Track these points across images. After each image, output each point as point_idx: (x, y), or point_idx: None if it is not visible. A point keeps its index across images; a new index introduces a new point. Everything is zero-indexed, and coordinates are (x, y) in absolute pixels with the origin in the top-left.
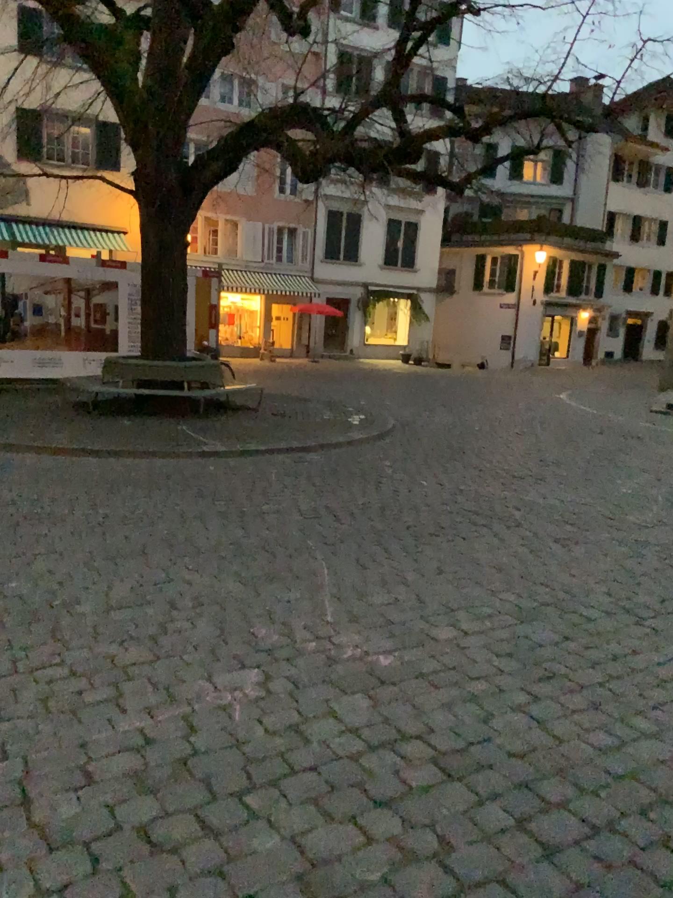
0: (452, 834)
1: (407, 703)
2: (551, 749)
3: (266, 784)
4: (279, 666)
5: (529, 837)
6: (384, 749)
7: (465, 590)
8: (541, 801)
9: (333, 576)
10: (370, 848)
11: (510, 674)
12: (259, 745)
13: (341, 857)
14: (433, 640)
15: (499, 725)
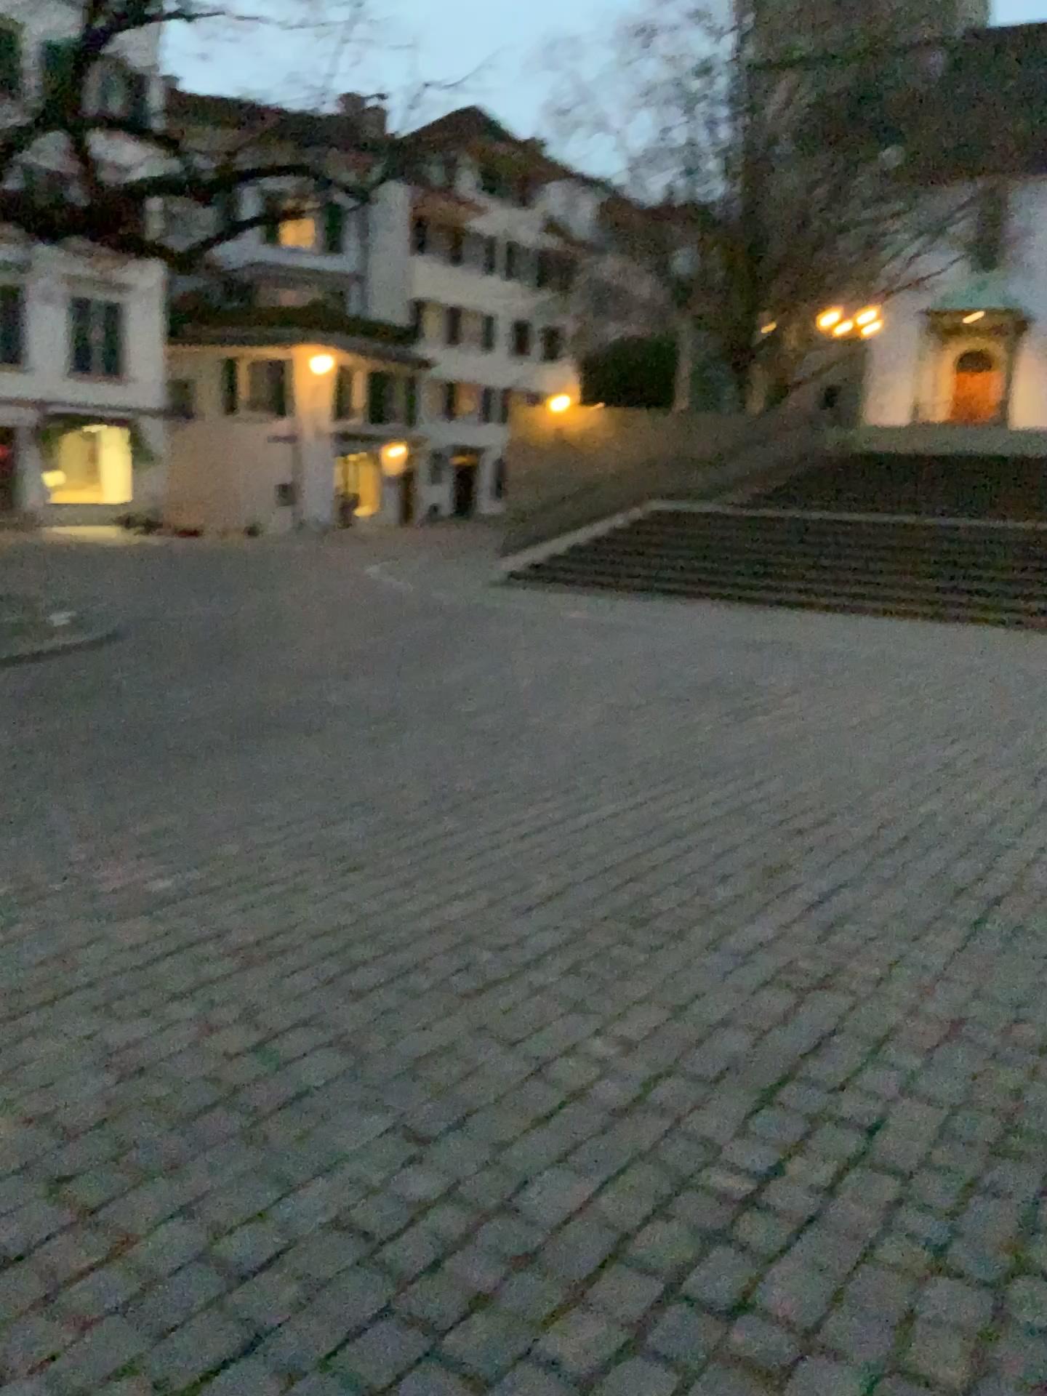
0: (255, 1005)
1: (192, 919)
2: (357, 928)
3: (36, 1009)
4: (20, 912)
5: (334, 993)
6: (171, 959)
7: (251, 806)
8: (346, 966)
9: (71, 816)
10: (169, 1032)
11: (311, 875)
12: (17, 981)
13: (139, 1043)
14: (217, 860)
15: (300, 919)
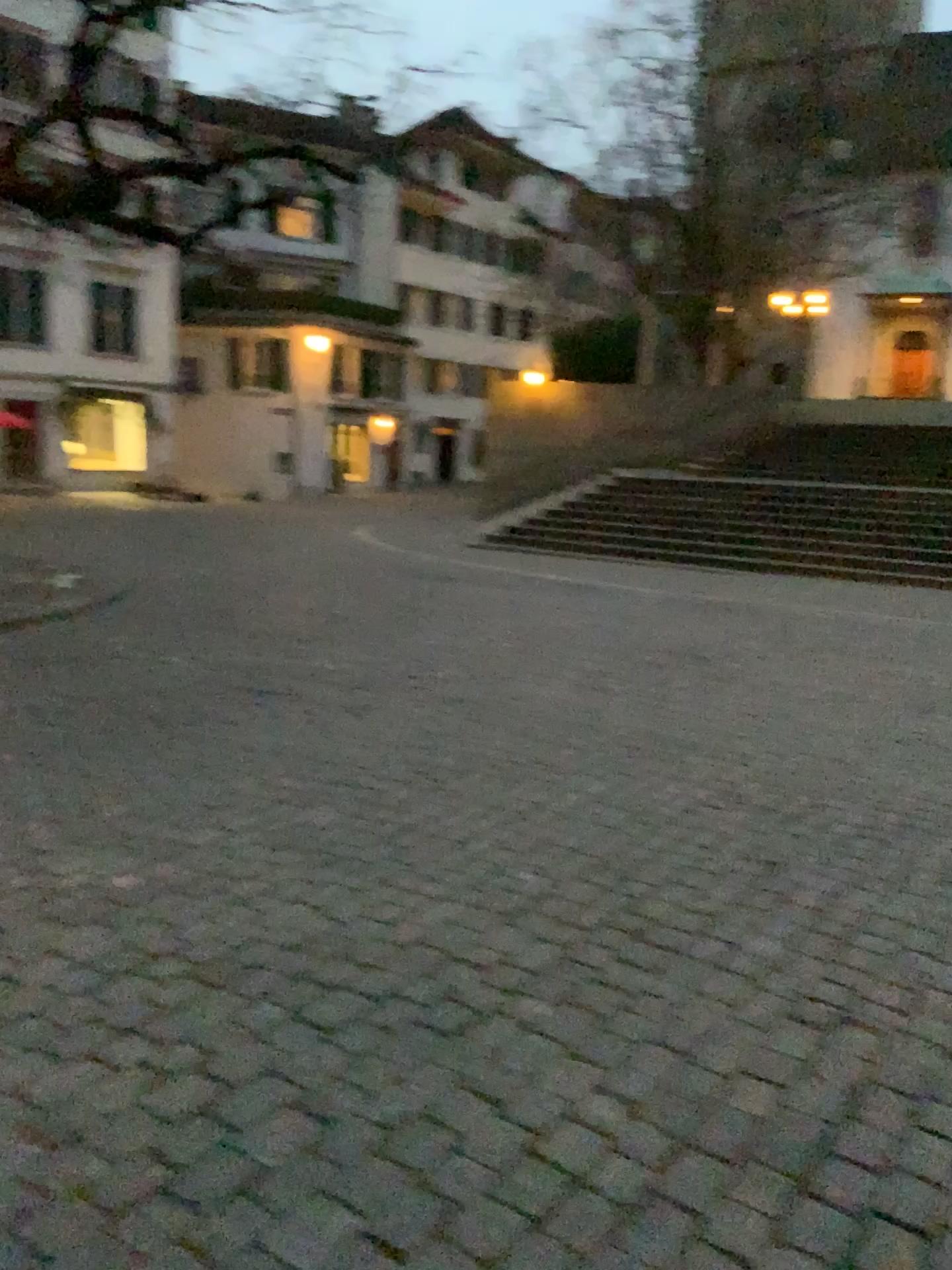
0: (216, 1040)
1: (156, 922)
2: (333, 935)
3: None
4: None
5: (305, 1024)
6: (128, 975)
7: (229, 784)
8: (320, 987)
9: (45, 794)
10: (116, 1077)
11: (287, 868)
12: None
13: (80, 1093)
14: (189, 848)
15: (272, 924)
